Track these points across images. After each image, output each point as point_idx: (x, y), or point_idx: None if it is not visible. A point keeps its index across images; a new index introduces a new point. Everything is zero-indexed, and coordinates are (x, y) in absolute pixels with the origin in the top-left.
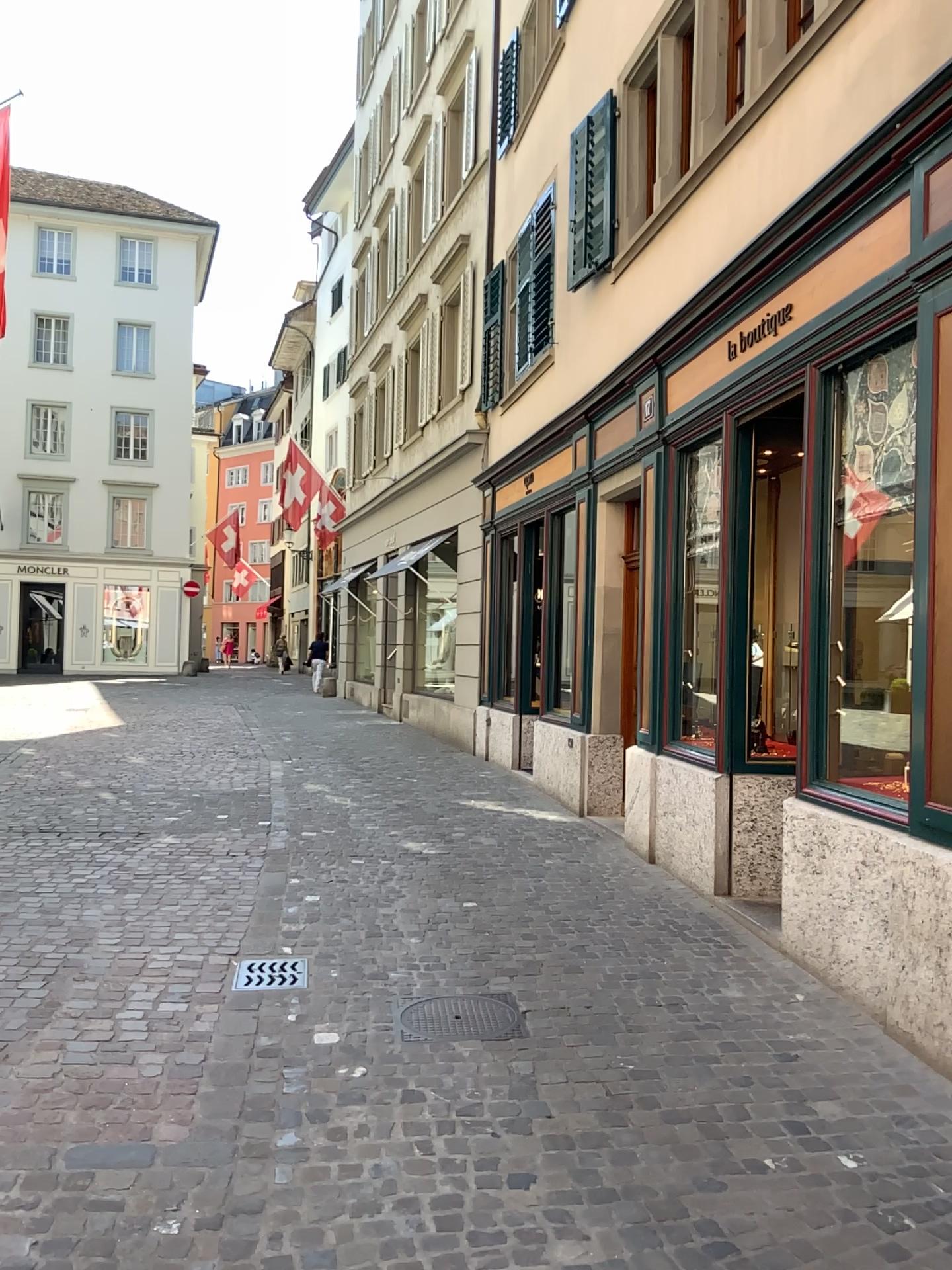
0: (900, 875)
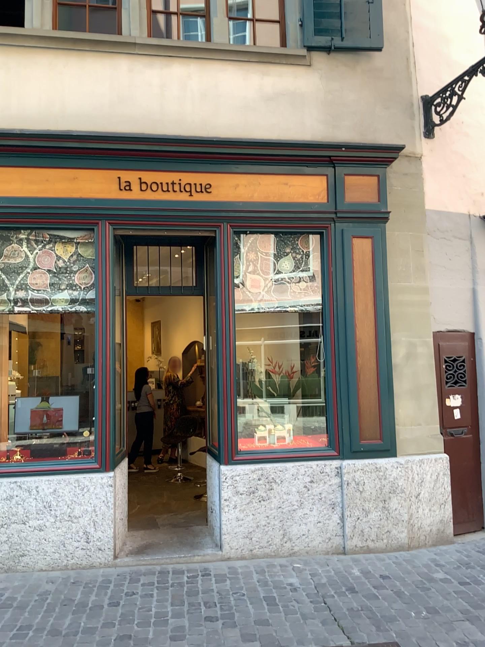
0: (348, 478)
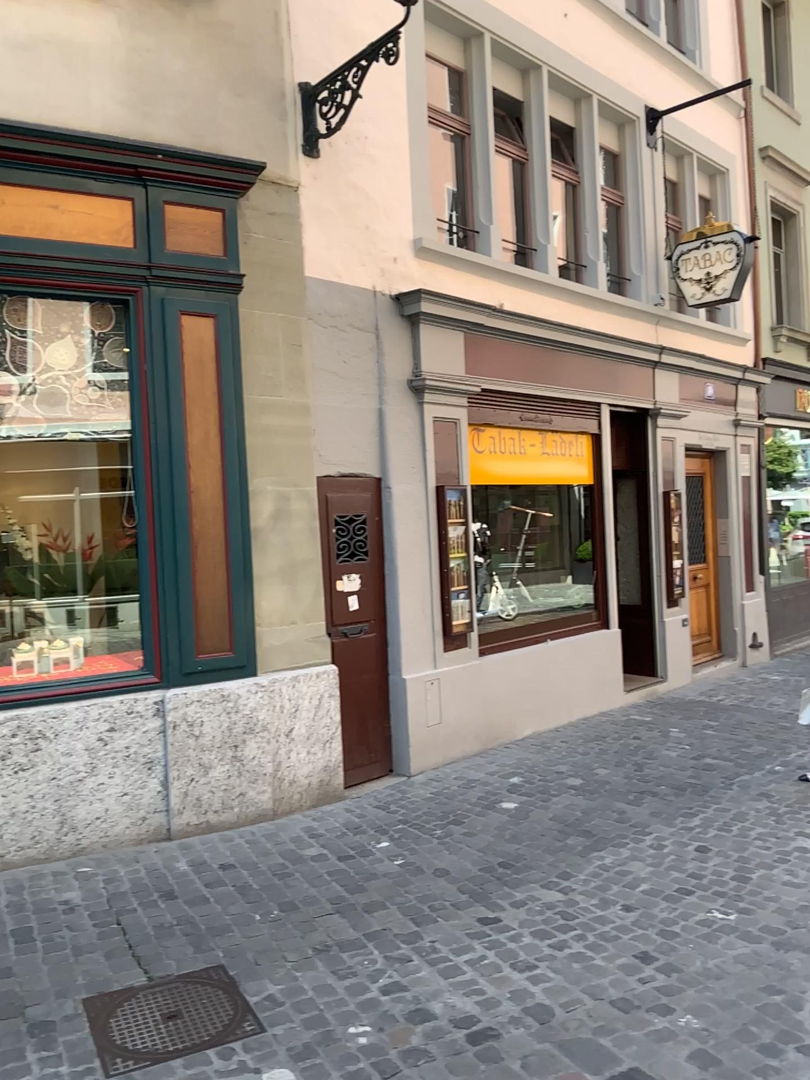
0: (176, 718)
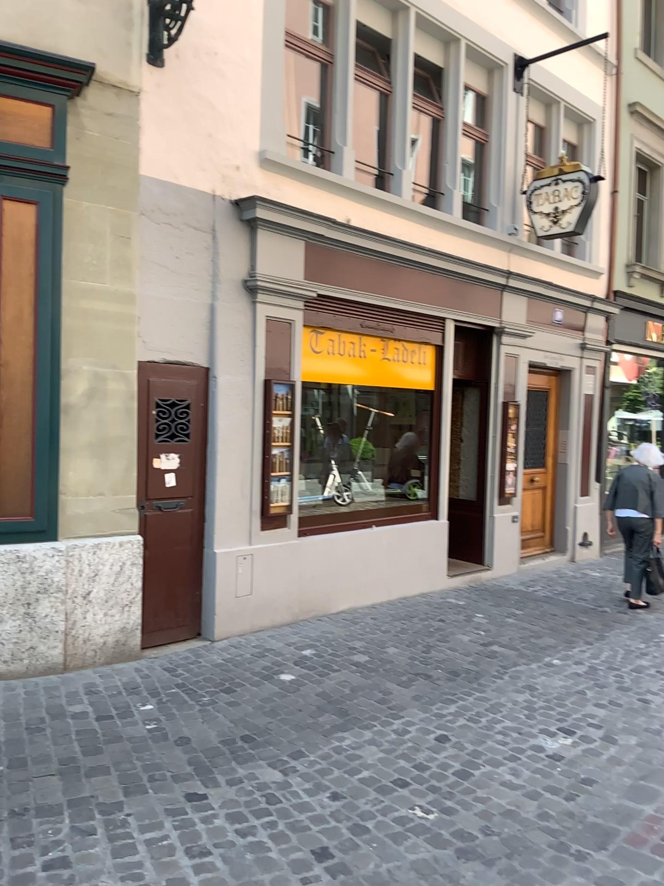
0: None
